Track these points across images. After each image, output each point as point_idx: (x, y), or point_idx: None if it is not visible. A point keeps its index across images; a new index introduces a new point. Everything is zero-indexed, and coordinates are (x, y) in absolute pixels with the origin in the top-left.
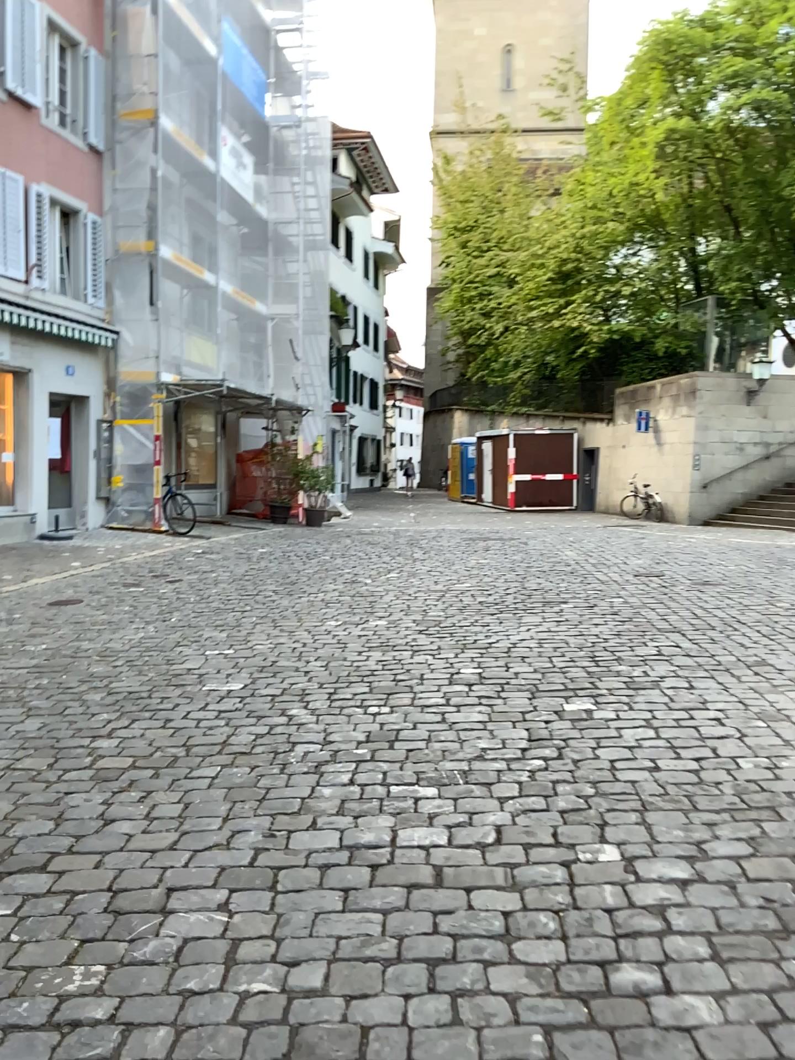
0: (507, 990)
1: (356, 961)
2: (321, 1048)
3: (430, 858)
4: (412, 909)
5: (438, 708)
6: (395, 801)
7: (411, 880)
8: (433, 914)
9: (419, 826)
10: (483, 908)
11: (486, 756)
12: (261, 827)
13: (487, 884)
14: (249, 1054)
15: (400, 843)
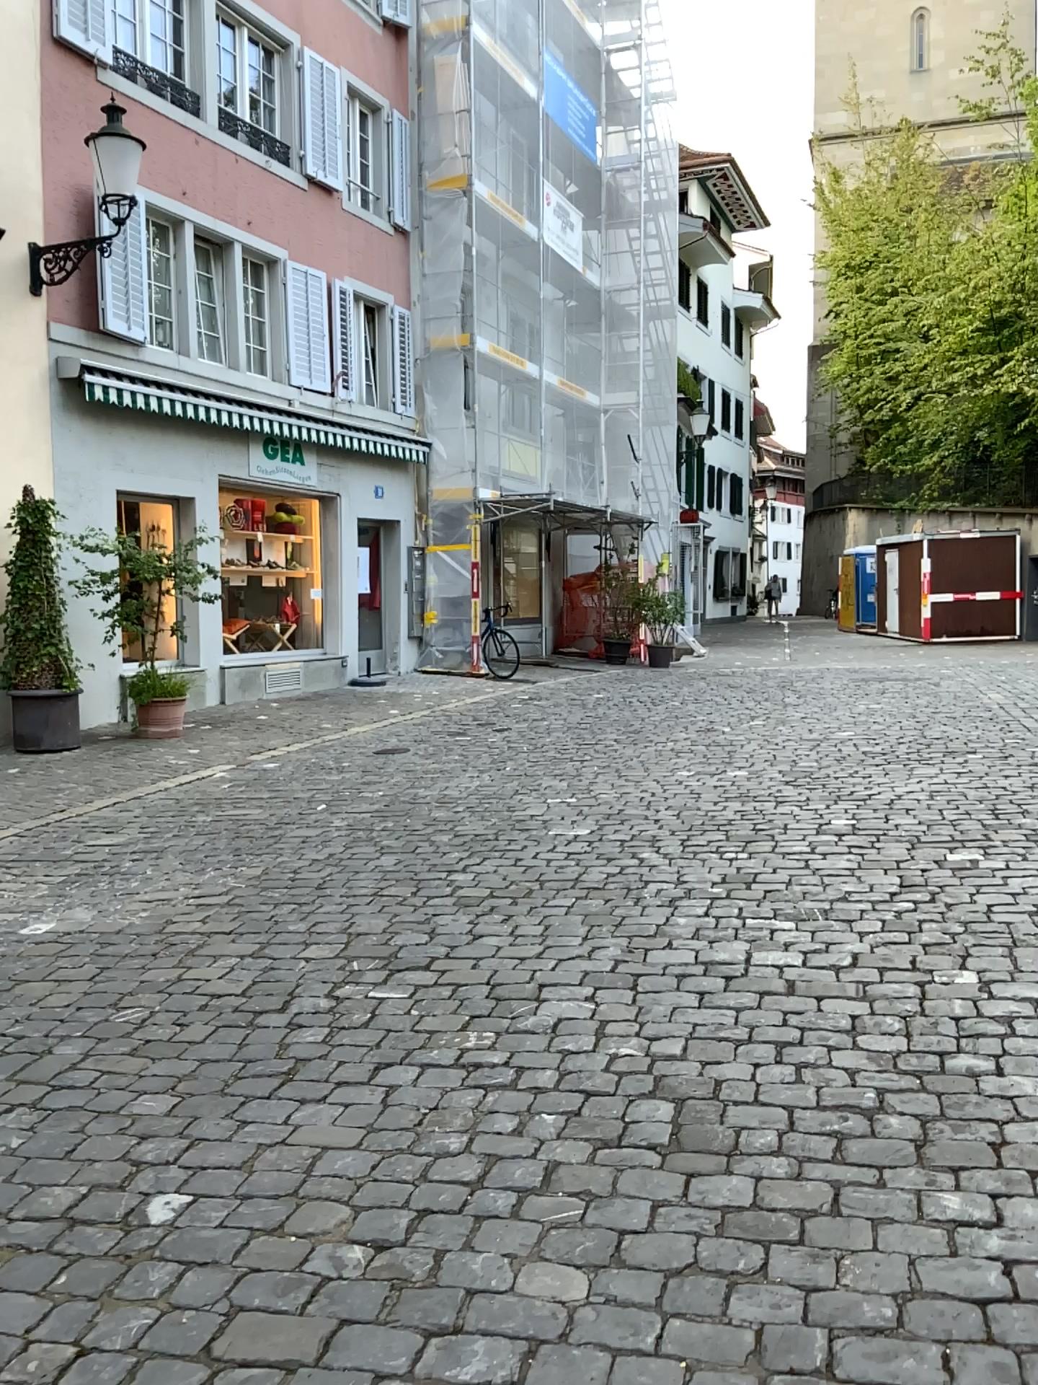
0: (847, 1065)
1: (710, 1040)
2: (682, 1090)
3: (784, 975)
4: (764, 1009)
5: (802, 854)
6: (751, 931)
7: (764, 990)
8: (784, 1013)
9: (774, 951)
10: (831, 1011)
11: (850, 898)
12: (621, 947)
13: (837, 995)
14: (621, 1090)
15: (755, 962)
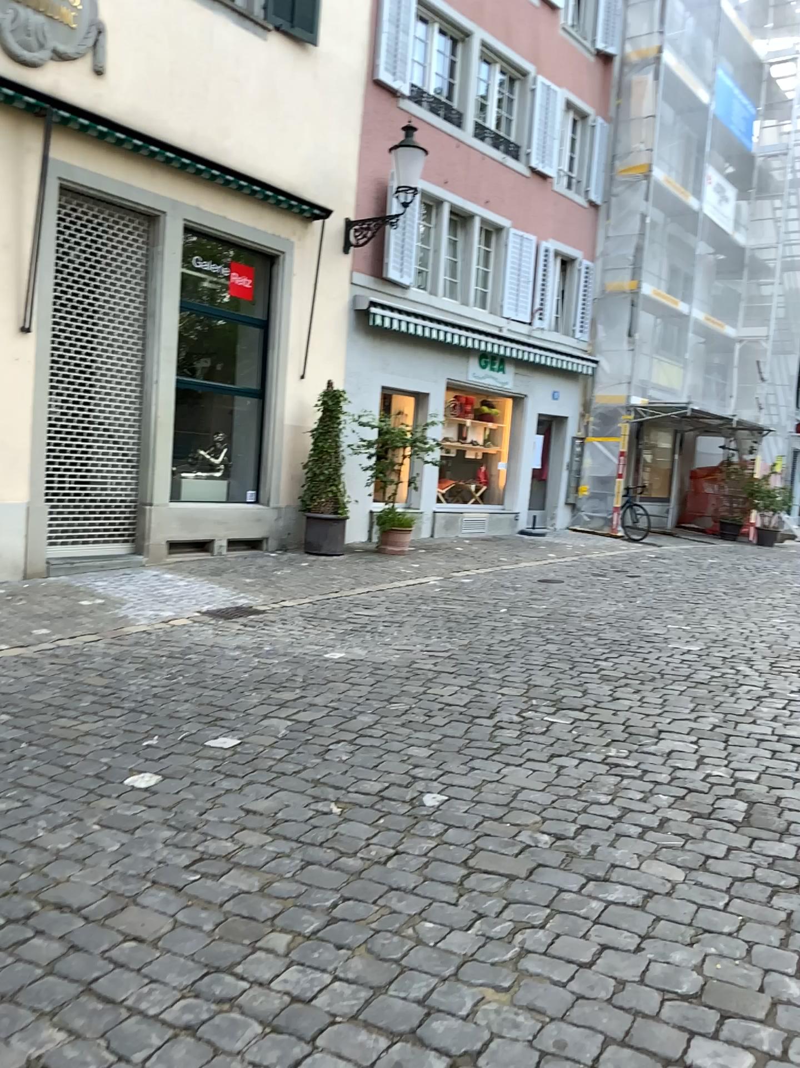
0: None
1: (776, 775)
2: (752, 796)
3: None
4: None
5: None
6: None
7: None
8: None
9: None
10: None
11: None
12: (717, 717)
13: None
14: (712, 790)
15: None
